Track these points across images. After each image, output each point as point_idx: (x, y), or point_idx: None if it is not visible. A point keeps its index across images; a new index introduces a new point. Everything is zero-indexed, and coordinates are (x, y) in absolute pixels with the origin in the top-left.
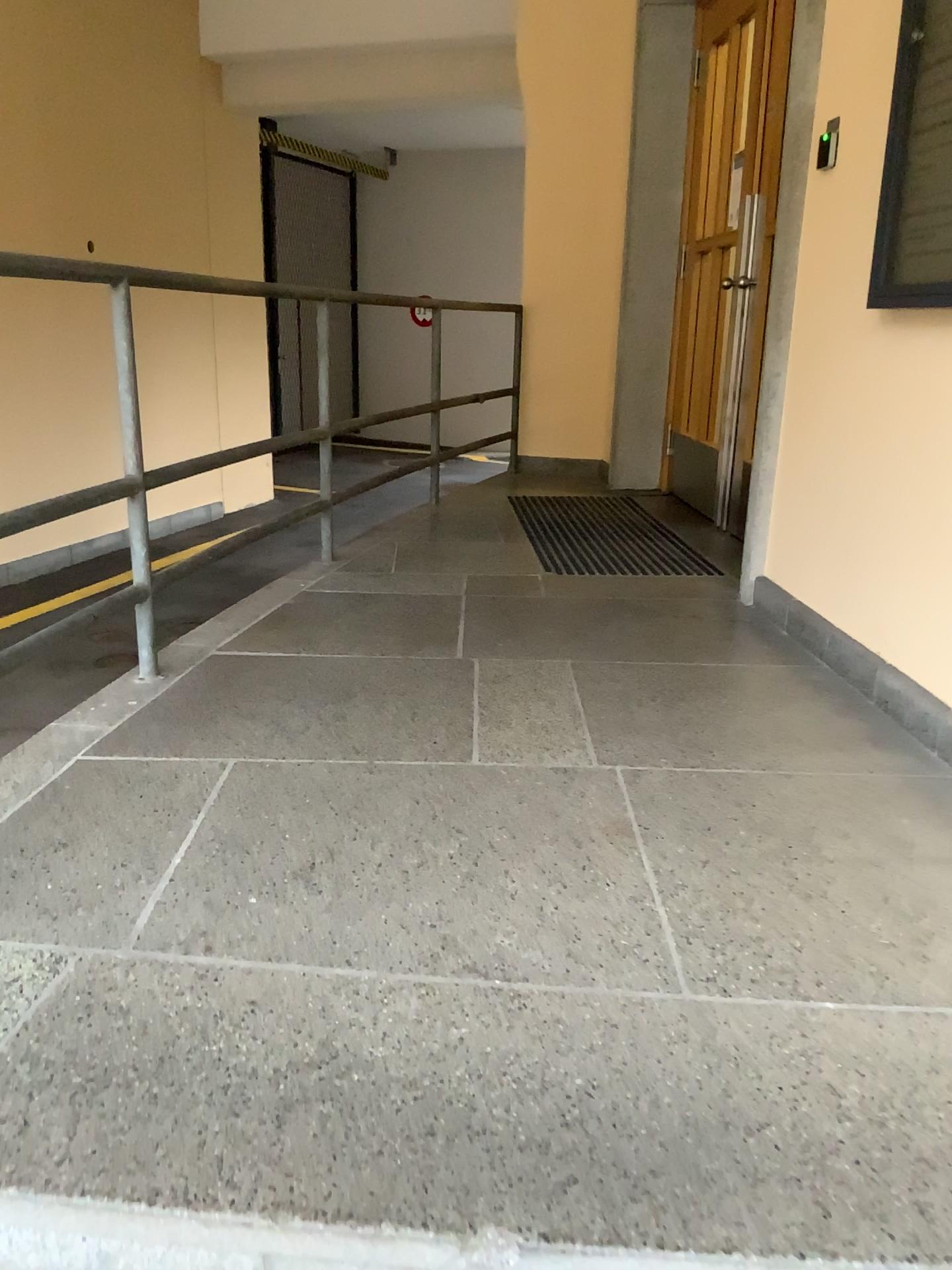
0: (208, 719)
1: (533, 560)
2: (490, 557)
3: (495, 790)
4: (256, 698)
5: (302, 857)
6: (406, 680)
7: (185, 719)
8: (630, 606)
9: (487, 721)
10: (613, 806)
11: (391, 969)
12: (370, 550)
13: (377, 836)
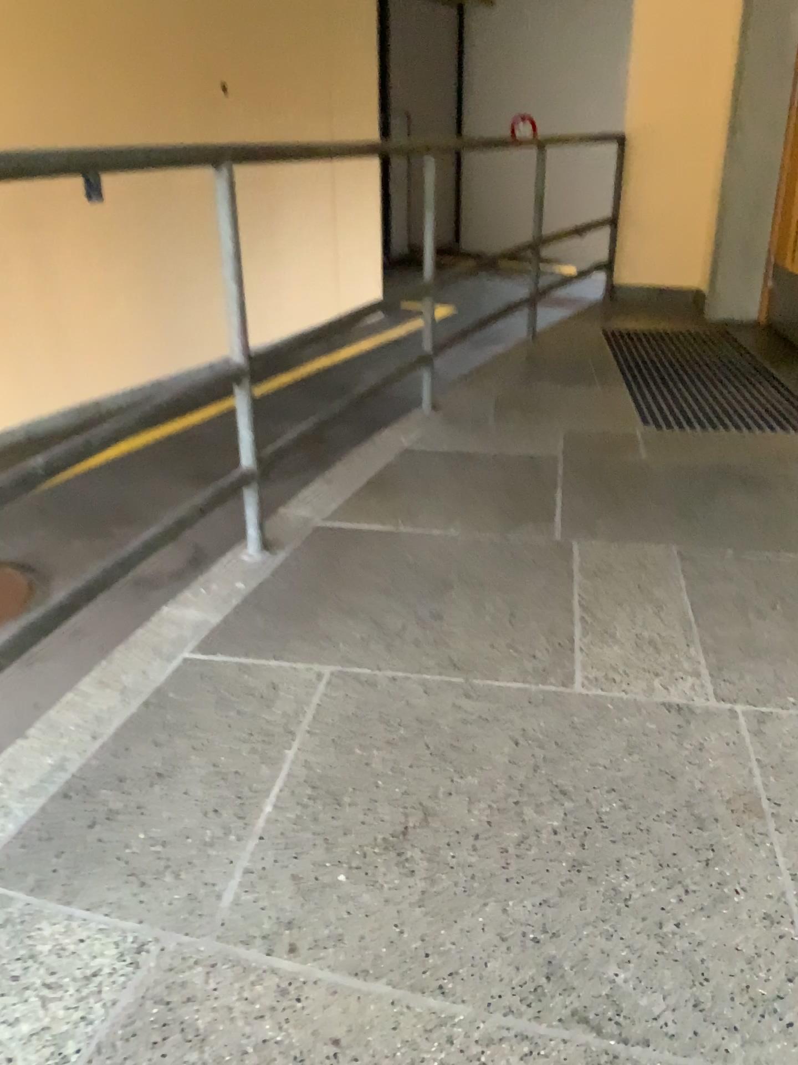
0: (308, 613)
1: (631, 412)
2: (587, 408)
3: (601, 731)
4: (356, 585)
5: (395, 816)
6: (505, 568)
7: (286, 612)
8: (734, 474)
9: (590, 629)
10: (734, 765)
11: (489, 1010)
12: (470, 398)
13: (474, 791)
